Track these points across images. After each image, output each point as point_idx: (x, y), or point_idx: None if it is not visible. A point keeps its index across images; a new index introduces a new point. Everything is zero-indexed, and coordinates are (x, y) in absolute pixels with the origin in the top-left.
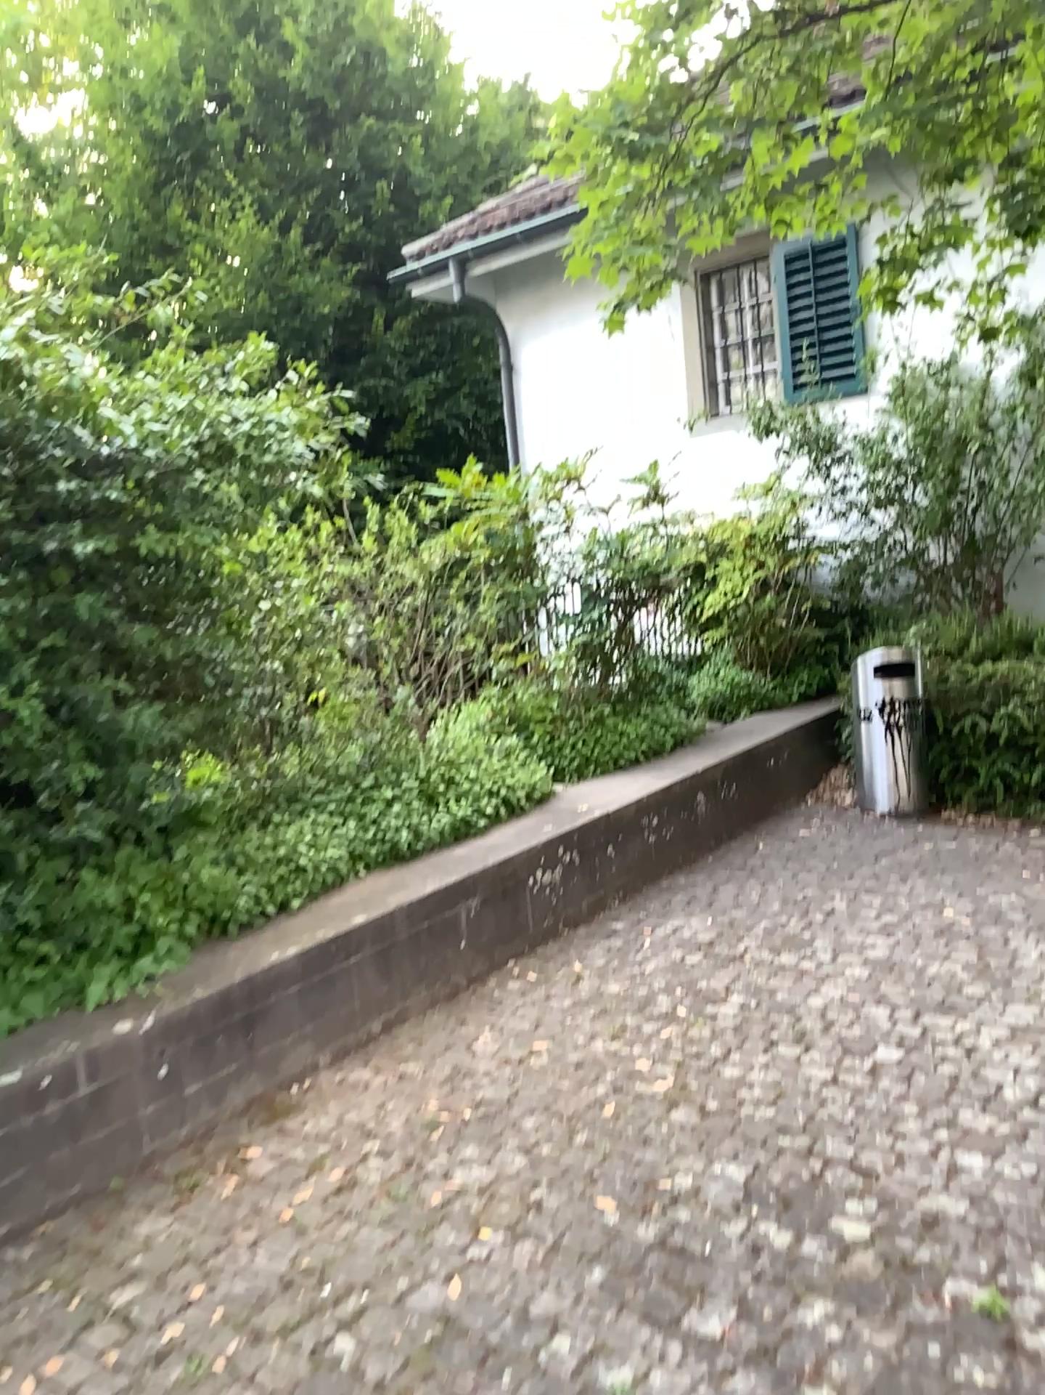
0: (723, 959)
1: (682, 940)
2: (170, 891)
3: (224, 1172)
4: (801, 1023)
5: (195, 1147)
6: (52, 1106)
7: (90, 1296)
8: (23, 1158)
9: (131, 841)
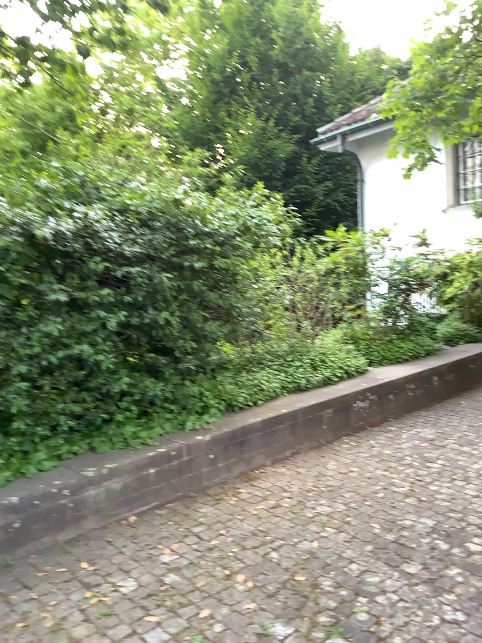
0: (436, 447)
1: (418, 438)
2: (213, 392)
3: (229, 498)
4: (467, 476)
5: (218, 488)
6: (171, 464)
7: (183, 531)
8: (161, 481)
9: (201, 372)
